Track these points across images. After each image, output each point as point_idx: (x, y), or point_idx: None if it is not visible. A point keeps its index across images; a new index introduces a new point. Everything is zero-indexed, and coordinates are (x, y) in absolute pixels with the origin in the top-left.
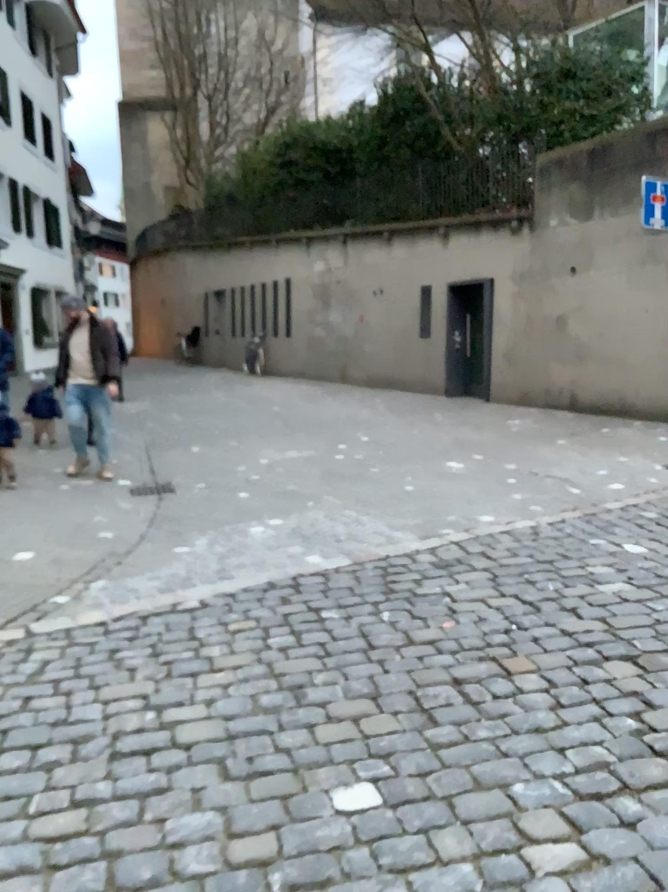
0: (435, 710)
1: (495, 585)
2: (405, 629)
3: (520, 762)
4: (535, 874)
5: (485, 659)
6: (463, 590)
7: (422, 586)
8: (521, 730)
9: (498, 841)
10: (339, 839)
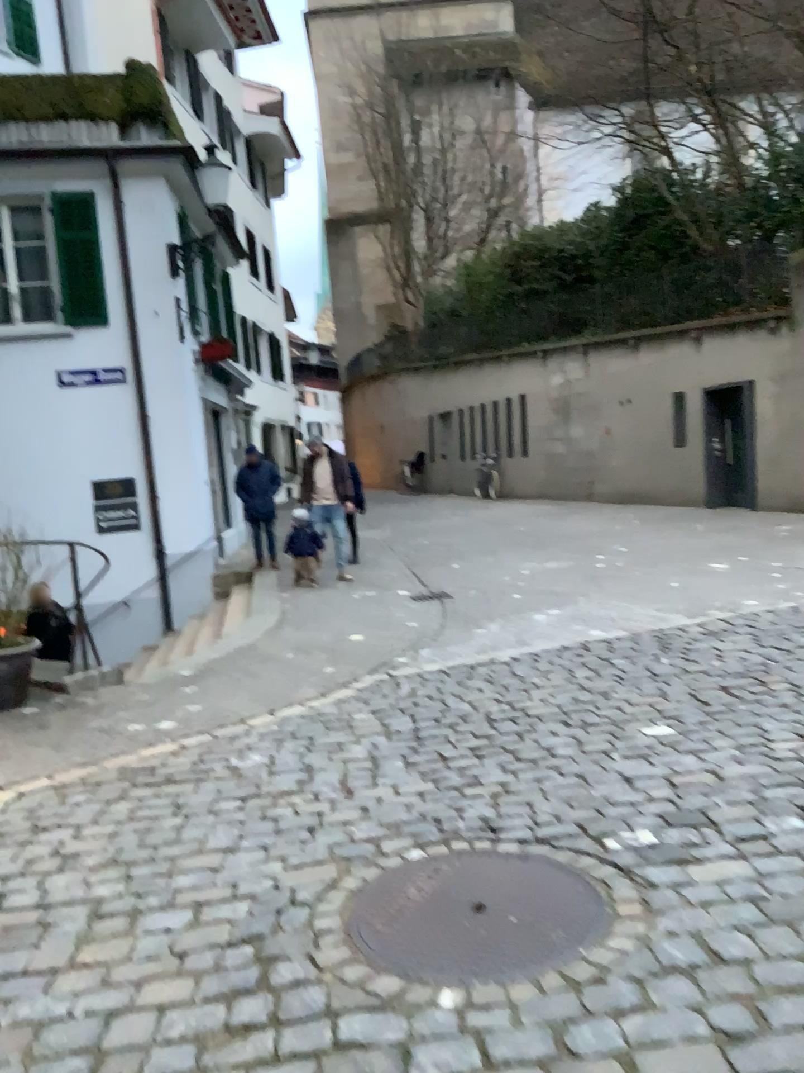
0: (708, 697)
1: (755, 638)
2: (682, 663)
3: (769, 713)
4: (774, 747)
5: (746, 674)
6: (728, 642)
7: (693, 641)
8: (771, 702)
9: (752, 738)
10: (651, 741)
